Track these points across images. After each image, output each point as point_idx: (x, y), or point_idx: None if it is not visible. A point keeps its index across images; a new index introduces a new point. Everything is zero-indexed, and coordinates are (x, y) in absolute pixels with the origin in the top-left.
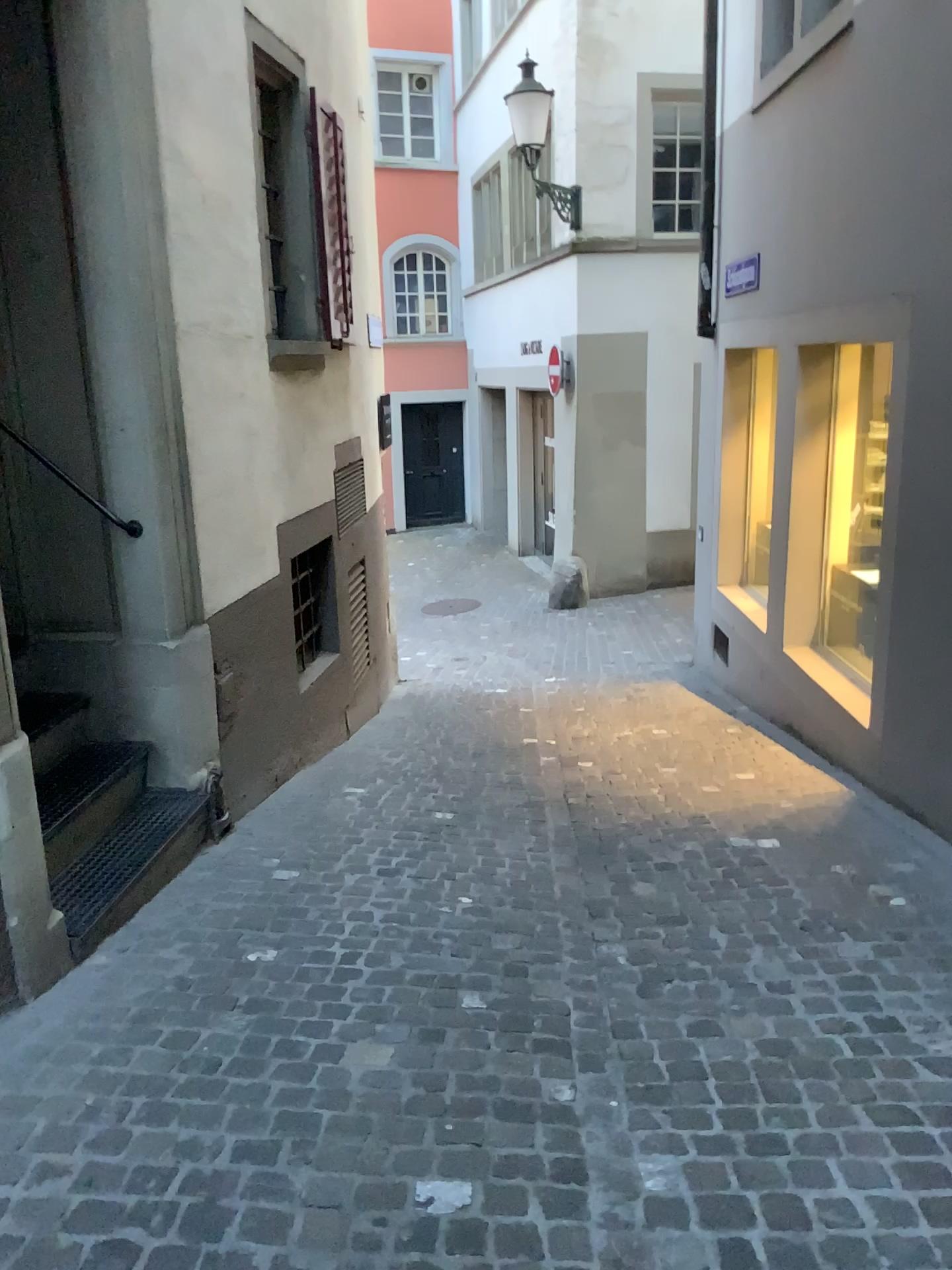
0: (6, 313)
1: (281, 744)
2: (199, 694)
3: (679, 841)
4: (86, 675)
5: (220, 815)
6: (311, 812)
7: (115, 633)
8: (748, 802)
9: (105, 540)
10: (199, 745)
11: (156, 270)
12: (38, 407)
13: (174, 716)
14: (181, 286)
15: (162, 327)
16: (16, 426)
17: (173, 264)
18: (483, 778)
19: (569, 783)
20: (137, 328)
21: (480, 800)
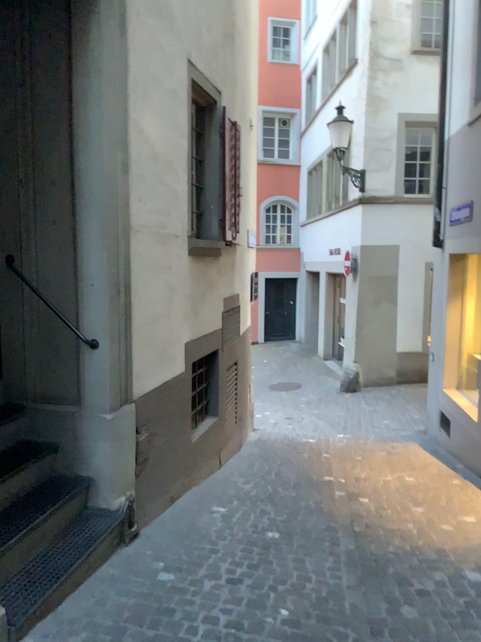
0: (32, 216)
1: (177, 477)
2: (124, 450)
3: (431, 573)
4: (56, 434)
5: (131, 528)
6: (190, 526)
7: (75, 409)
8: (474, 543)
9: (75, 351)
10: (121, 483)
11: (118, 193)
12: (44, 270)
13: (107, 463)
14: (133, 203)
15: (120, 226)
16: (31, 281)
17: (129, 191)
18: (300, 508)
19: (354, 515)
20: (104, 226)
21: (297, 525)
